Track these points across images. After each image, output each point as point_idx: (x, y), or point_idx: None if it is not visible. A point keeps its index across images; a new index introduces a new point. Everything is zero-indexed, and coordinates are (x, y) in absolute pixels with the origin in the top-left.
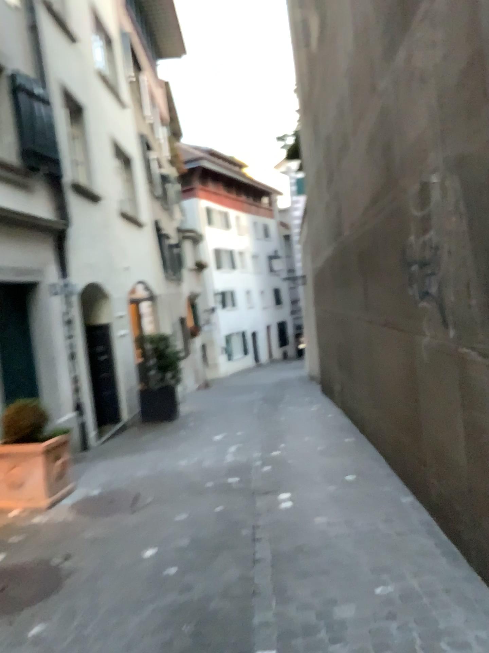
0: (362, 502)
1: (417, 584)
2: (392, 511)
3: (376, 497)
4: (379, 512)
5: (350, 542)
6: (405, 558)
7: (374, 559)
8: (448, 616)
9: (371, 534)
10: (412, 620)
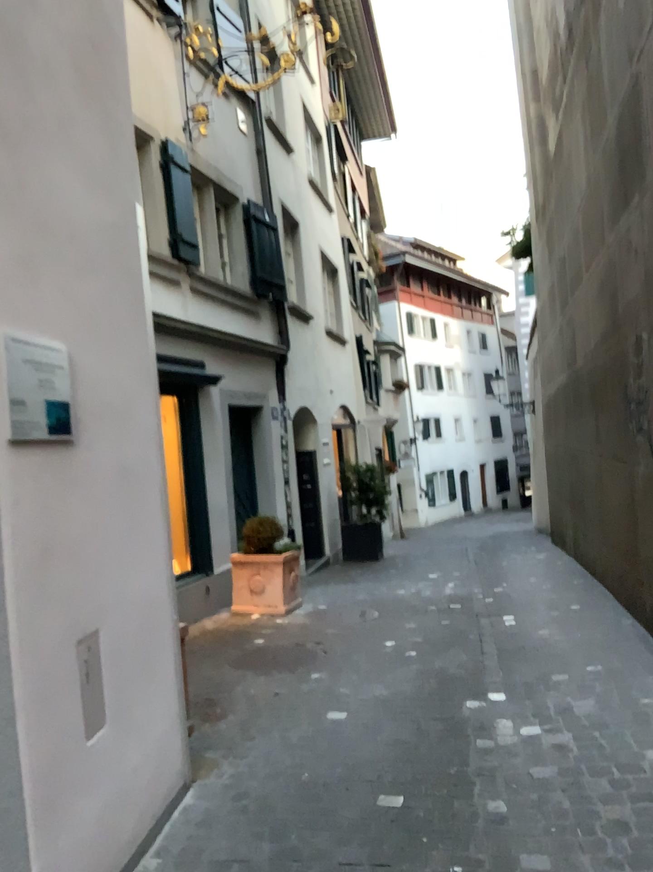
0: (583, 621)
1: (621, 664)
2: (610, 627)
3: (598, 618)
4: (598, 627)
5: (568, 643)
6: (615, 651)
7: (588, 651)
8: (640, 678)
9: (588, 639)
10: (611, 679)
